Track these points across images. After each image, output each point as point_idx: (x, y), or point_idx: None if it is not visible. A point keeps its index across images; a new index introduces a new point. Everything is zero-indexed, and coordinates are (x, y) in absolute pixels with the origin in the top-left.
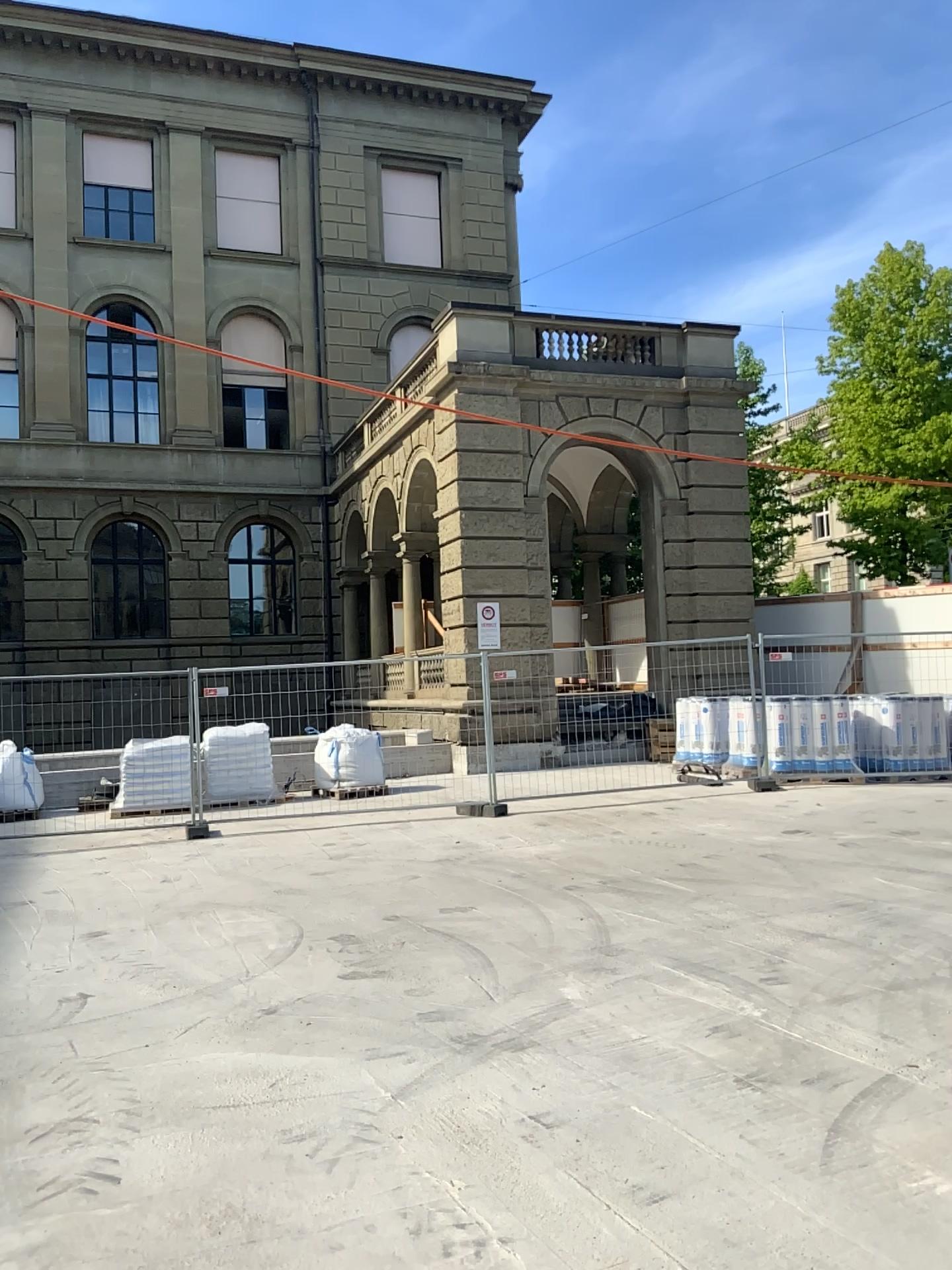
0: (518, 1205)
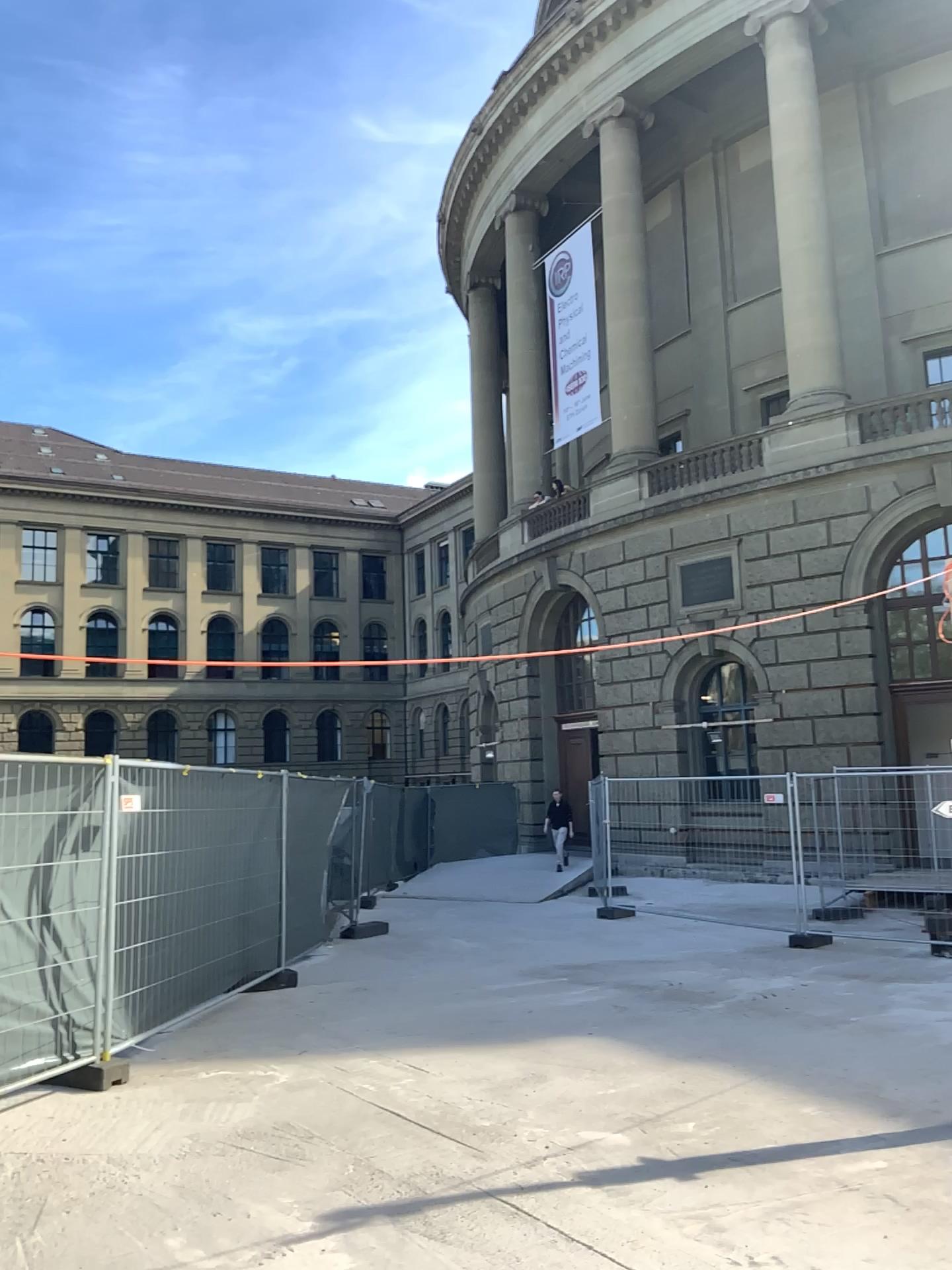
0: (725, 1261)
